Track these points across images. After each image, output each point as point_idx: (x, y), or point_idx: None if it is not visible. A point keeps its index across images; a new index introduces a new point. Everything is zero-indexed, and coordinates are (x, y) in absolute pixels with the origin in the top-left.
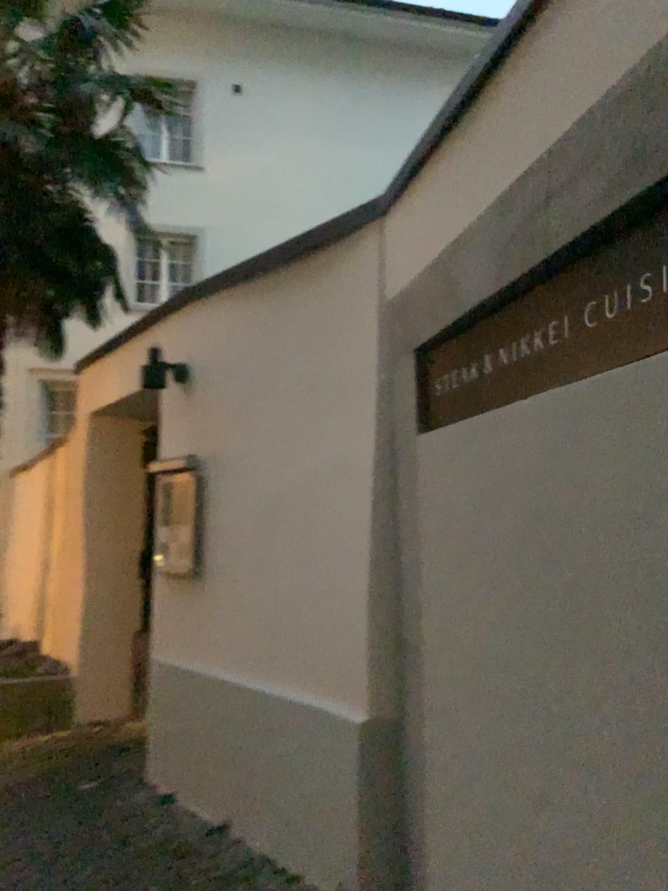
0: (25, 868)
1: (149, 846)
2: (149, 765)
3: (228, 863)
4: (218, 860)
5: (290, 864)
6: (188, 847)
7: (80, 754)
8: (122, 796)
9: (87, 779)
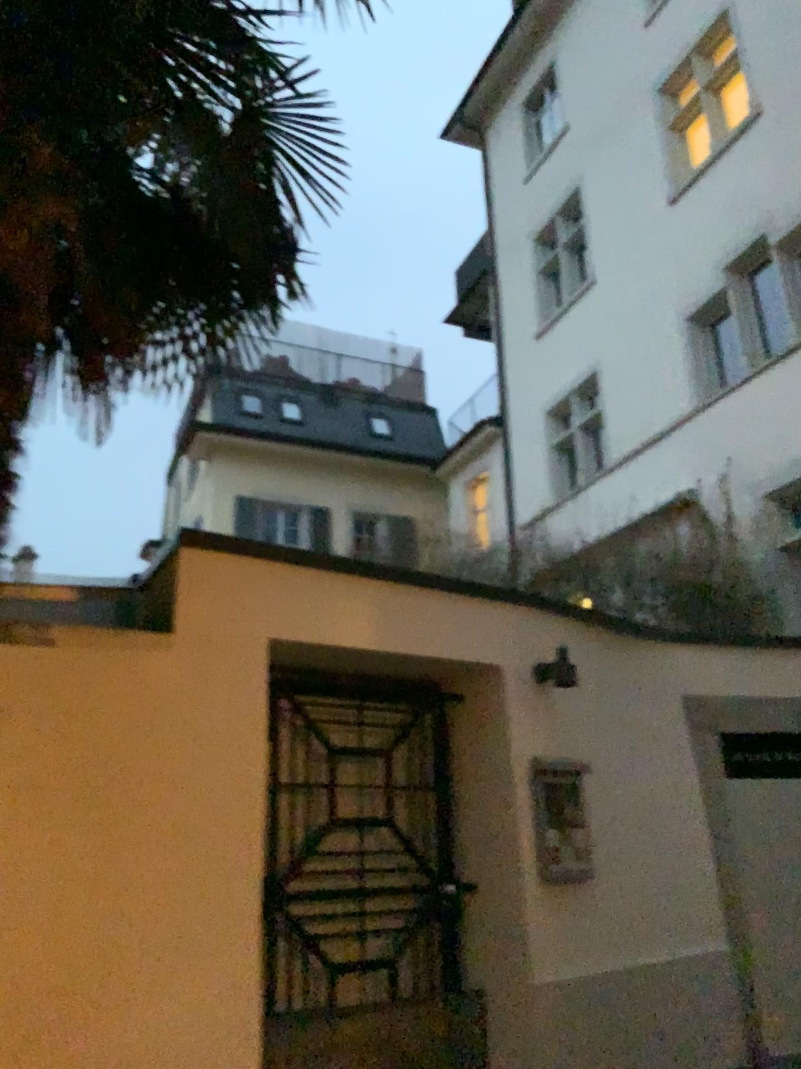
0: None
1: None
2: None
3: None
4: None
5: None
6: None
7: None
8: None
9: None
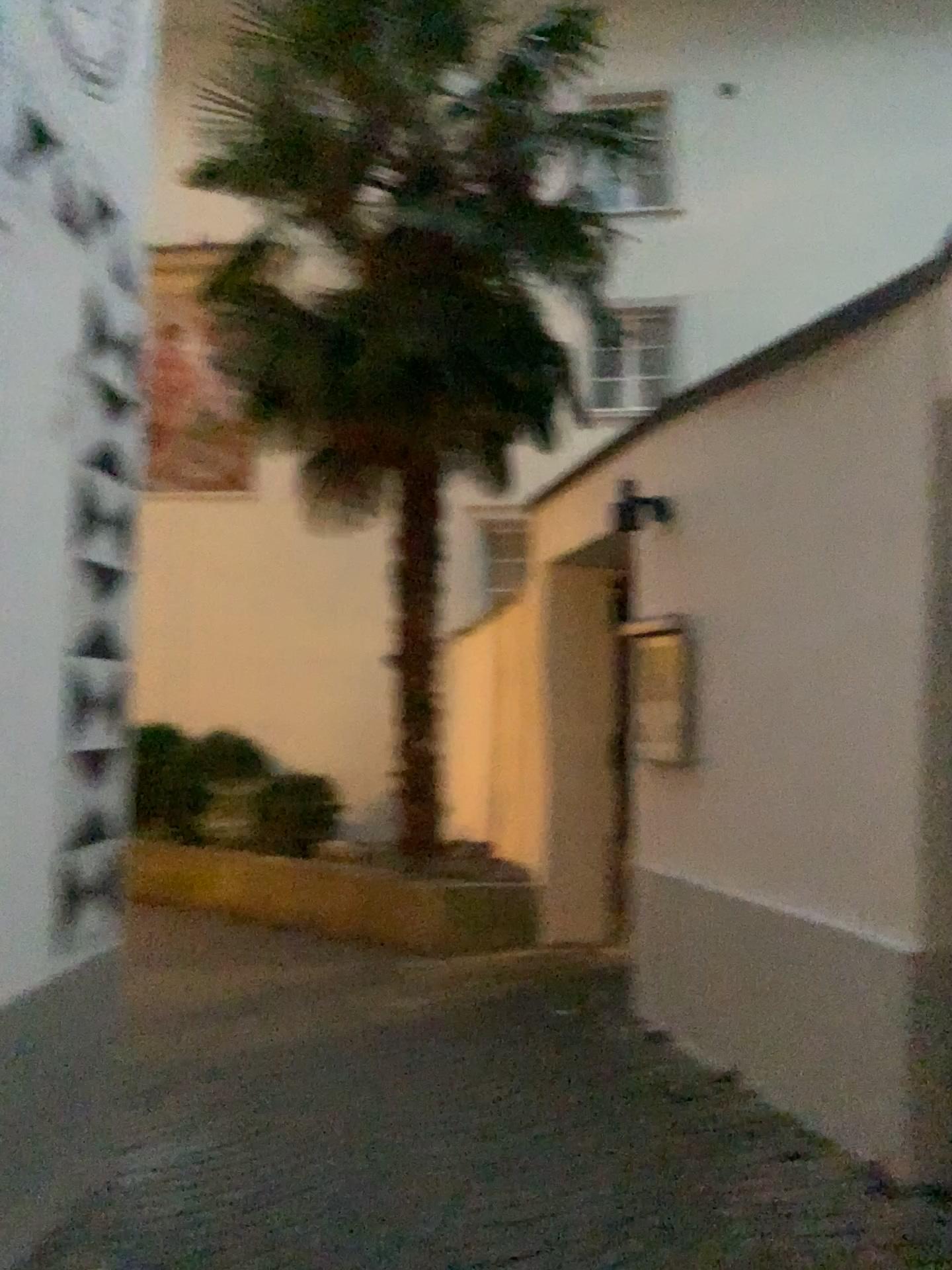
0: (502, 1084)
1: (640, 1082)
2: (634, 995)
3: (736, 1112)
4: (724, 1107)
5: (816, 1123)
6: (686, 1090)
7: (550, 978)
8: (603, 1027)
9: (561, 1004)
